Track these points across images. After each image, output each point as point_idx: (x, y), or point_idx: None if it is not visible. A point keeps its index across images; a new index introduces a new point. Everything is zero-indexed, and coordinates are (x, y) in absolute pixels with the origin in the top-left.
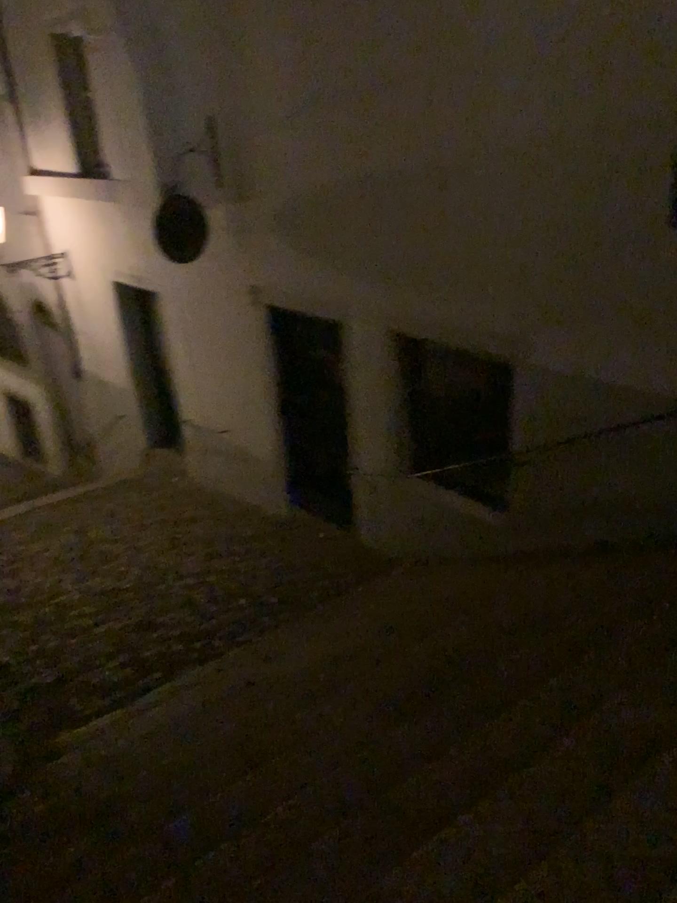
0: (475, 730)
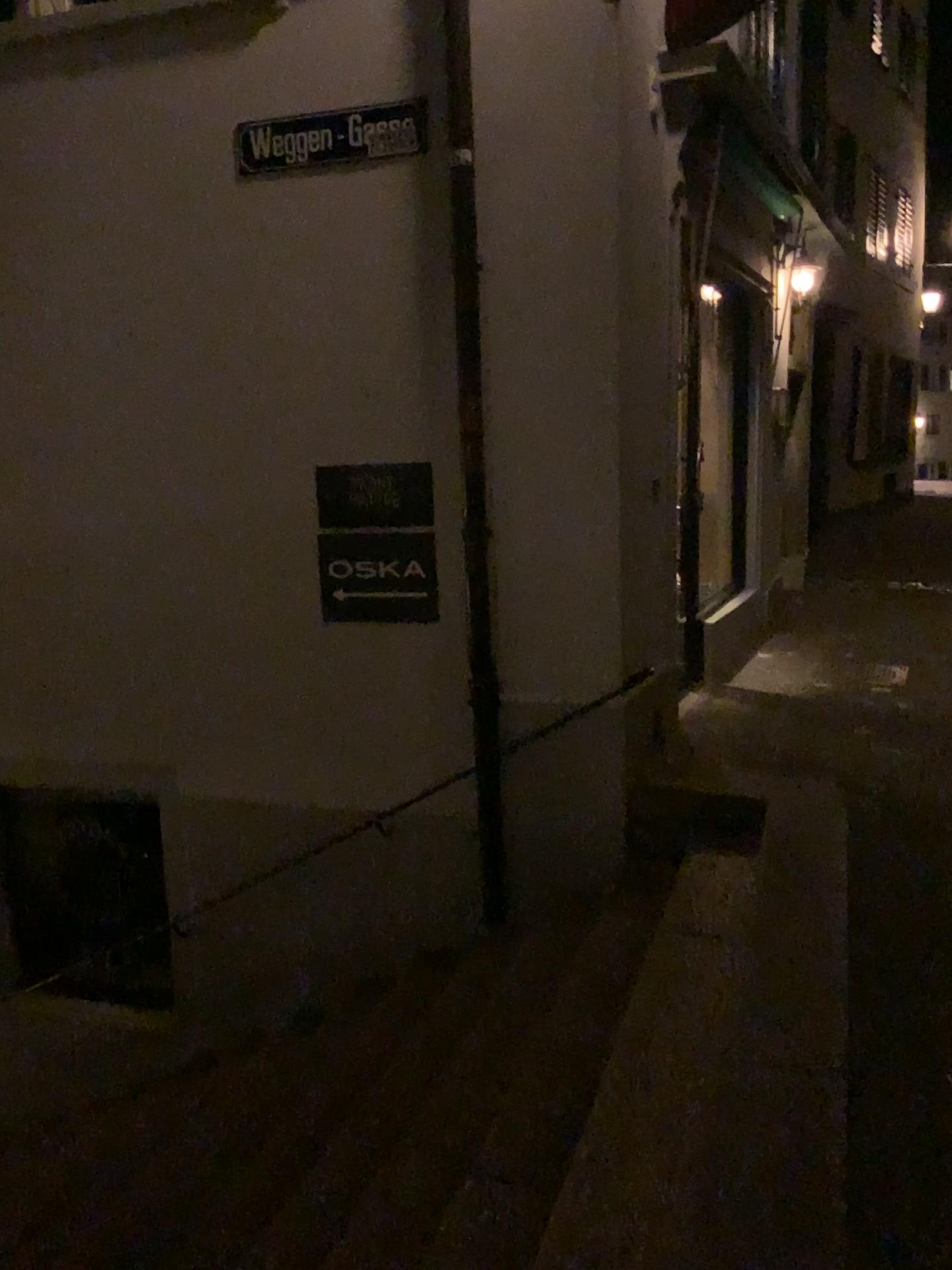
0: None
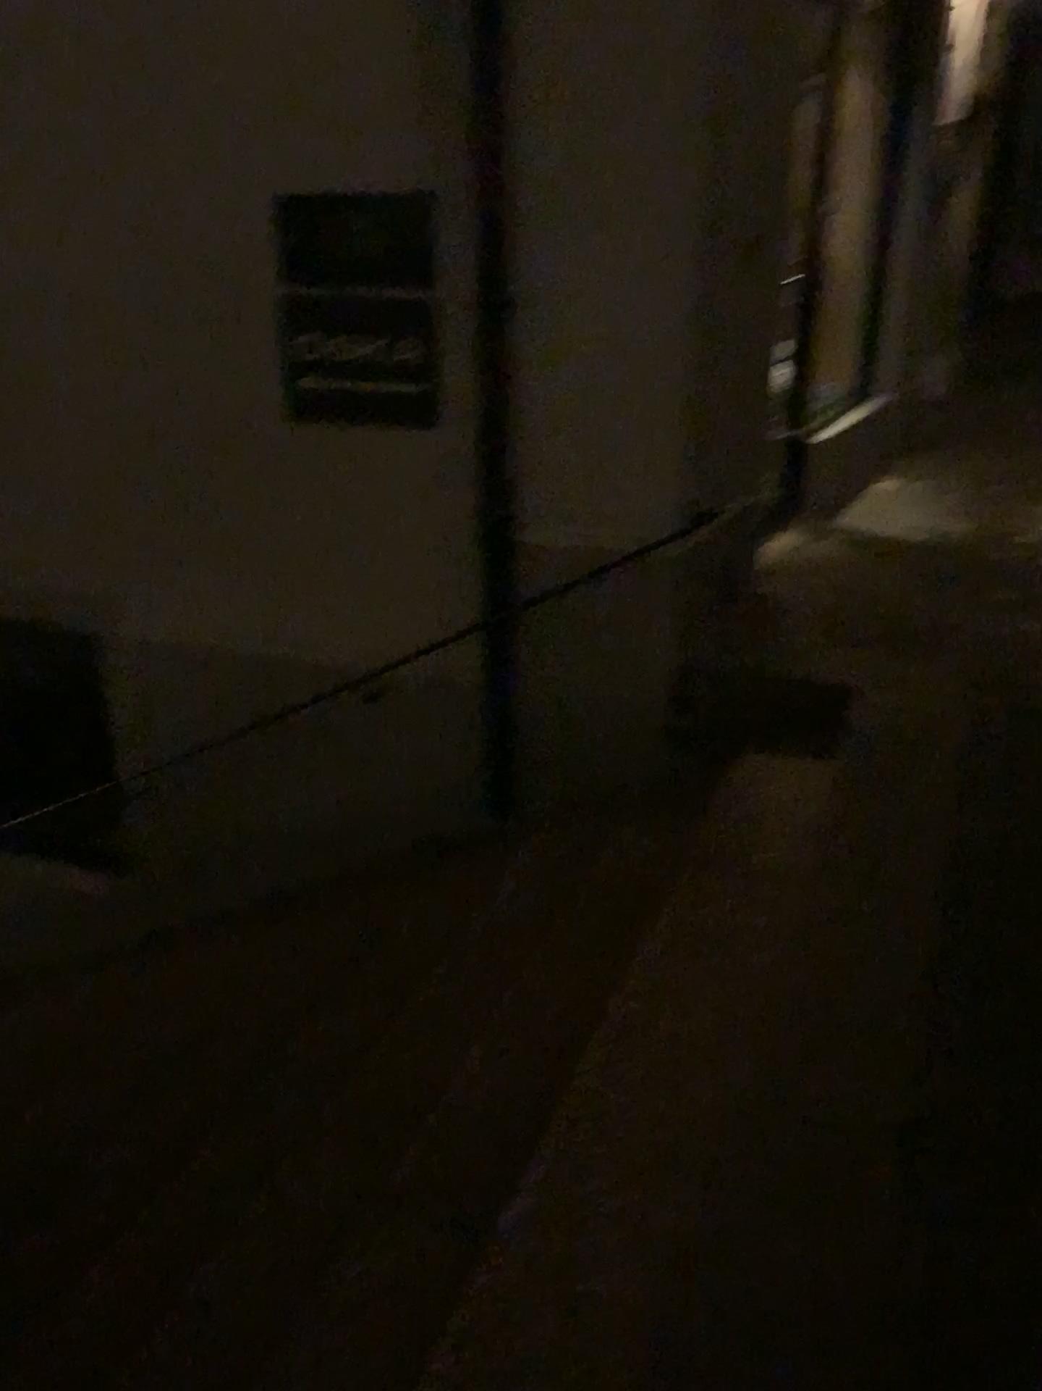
0: (74, 1290)
